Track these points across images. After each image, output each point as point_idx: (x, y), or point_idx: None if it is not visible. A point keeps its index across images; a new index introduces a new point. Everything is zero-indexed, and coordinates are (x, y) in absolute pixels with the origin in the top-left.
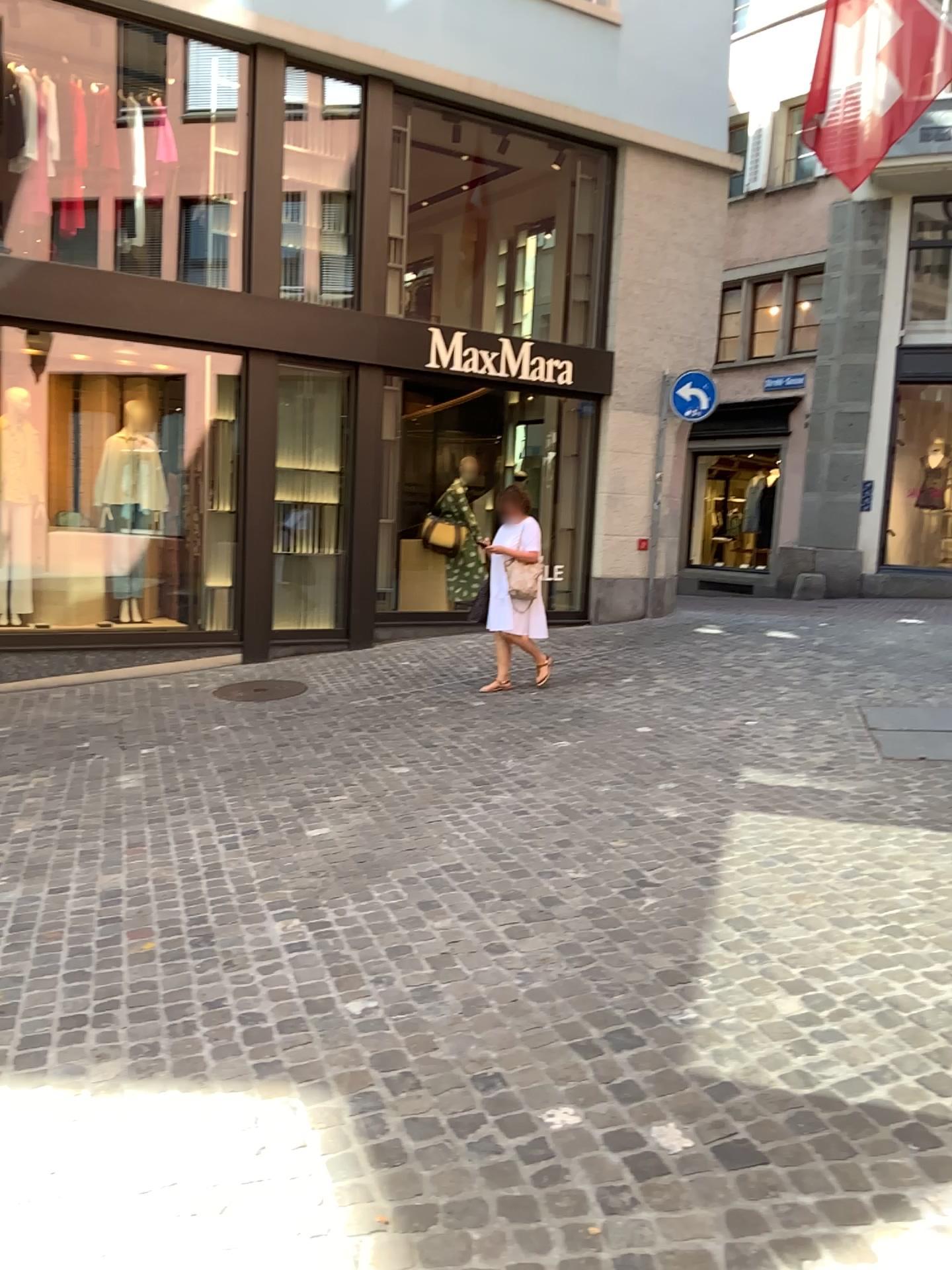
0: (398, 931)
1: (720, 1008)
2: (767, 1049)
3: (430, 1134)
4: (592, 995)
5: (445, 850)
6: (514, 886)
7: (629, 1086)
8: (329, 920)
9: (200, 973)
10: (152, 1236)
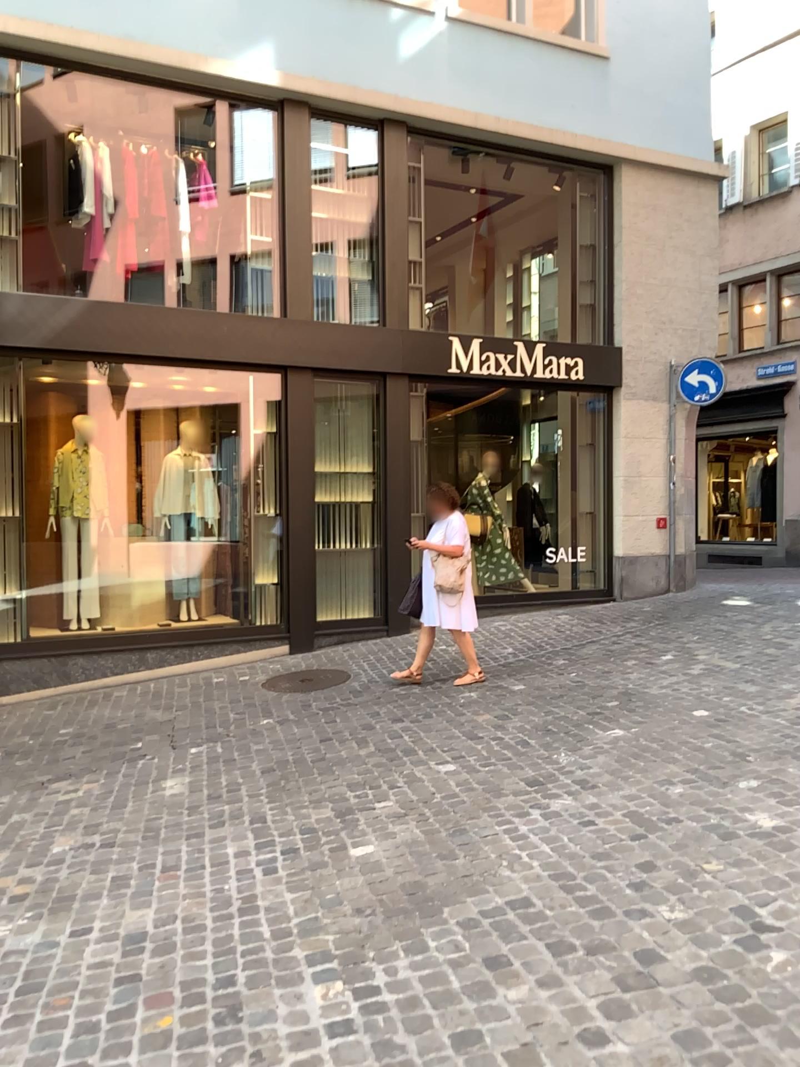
0: (463, 1003)
1: None
2: None
3: None
4: None
5: (507, 875)
6: (596, 929)
7: None
8: (378, 984)
9: None
10: None
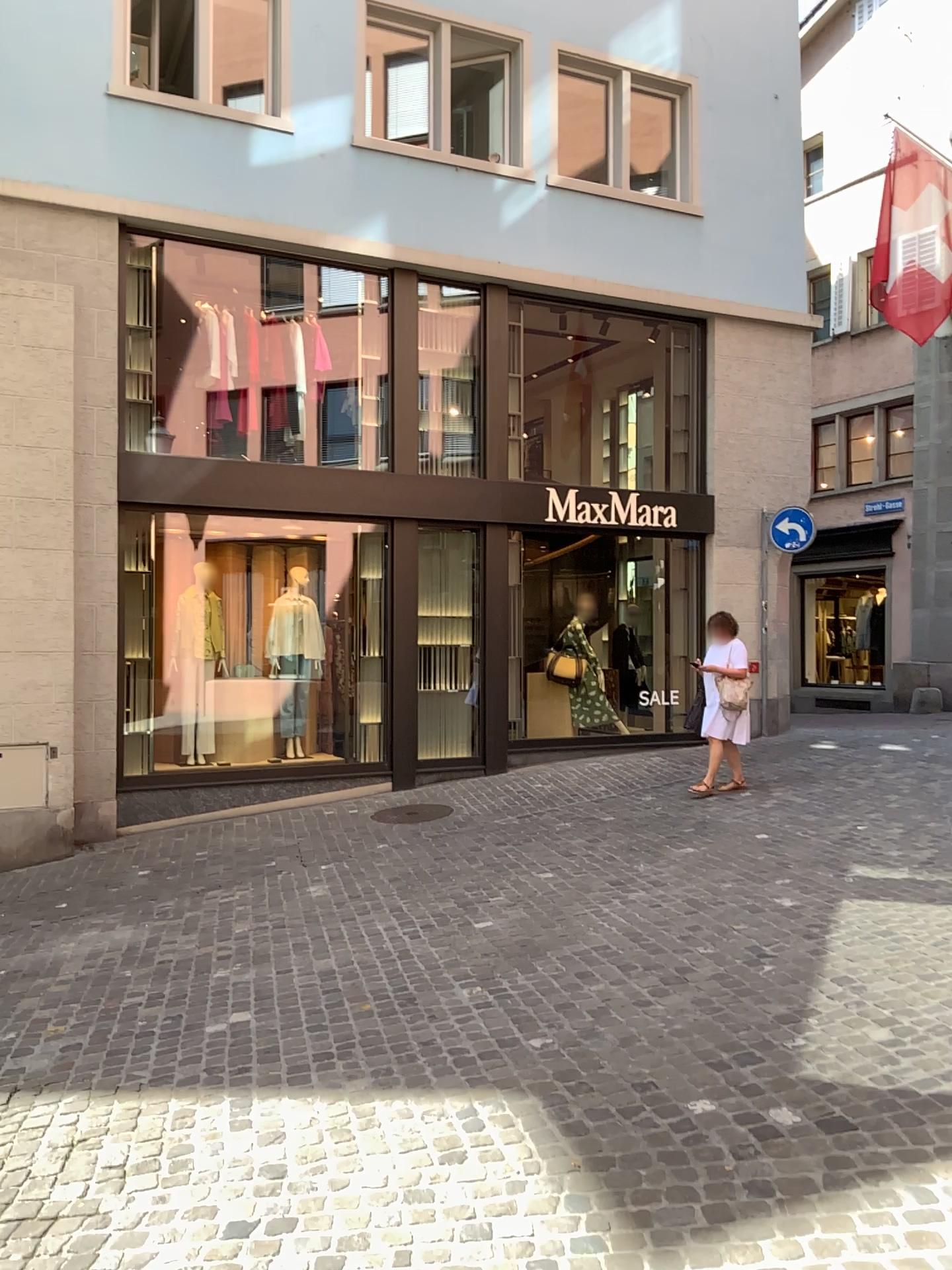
0: (562, 992)
1: (823, 1036)
2: (859, 1062)
3: (604, 1117)
4: (721, 1031)
5: (593, 935)
6: (653, 959)
7: (752, 1087)
8: (506, 986)
9: (412, 1022)
10: (417, 1172)
